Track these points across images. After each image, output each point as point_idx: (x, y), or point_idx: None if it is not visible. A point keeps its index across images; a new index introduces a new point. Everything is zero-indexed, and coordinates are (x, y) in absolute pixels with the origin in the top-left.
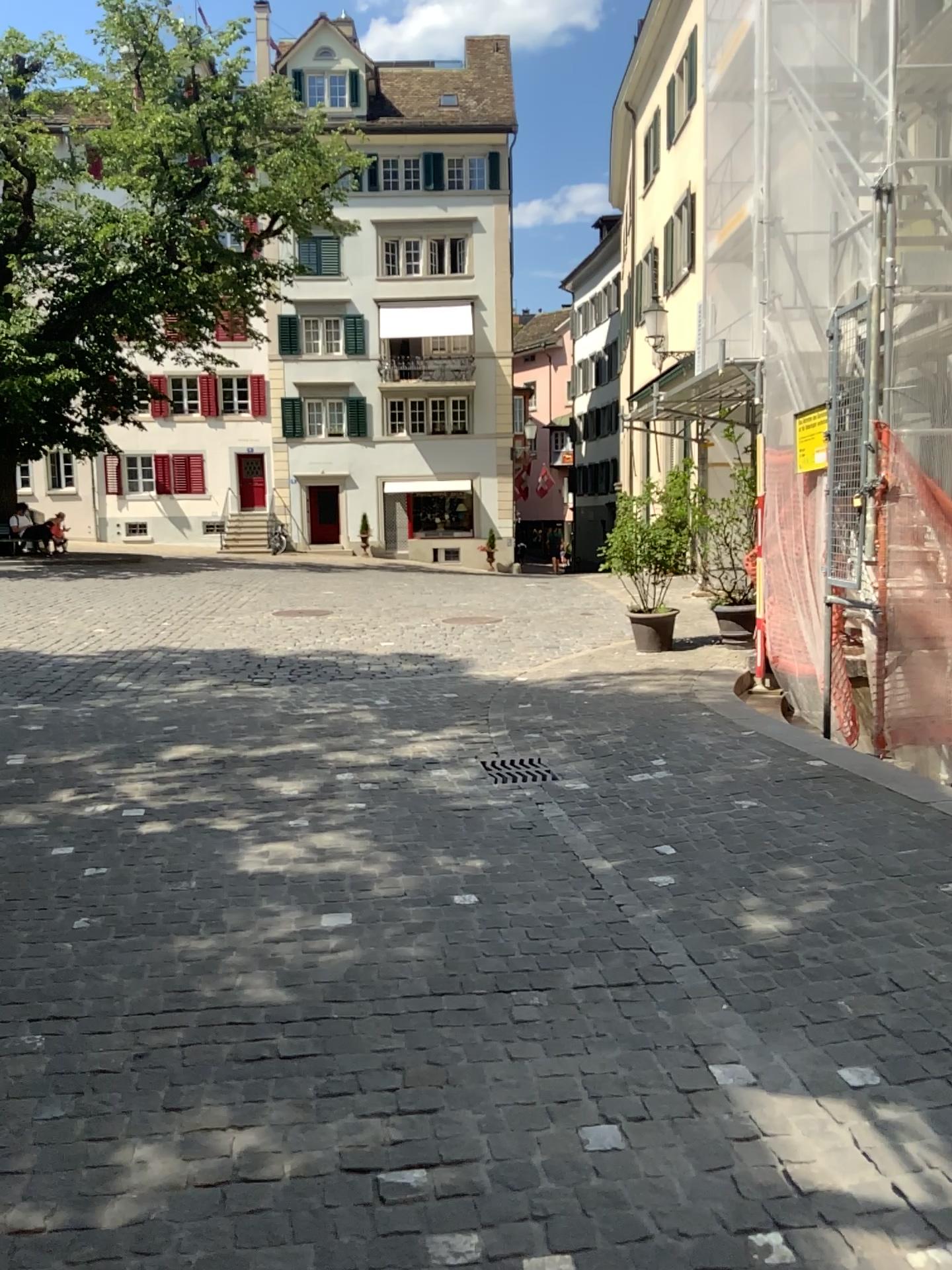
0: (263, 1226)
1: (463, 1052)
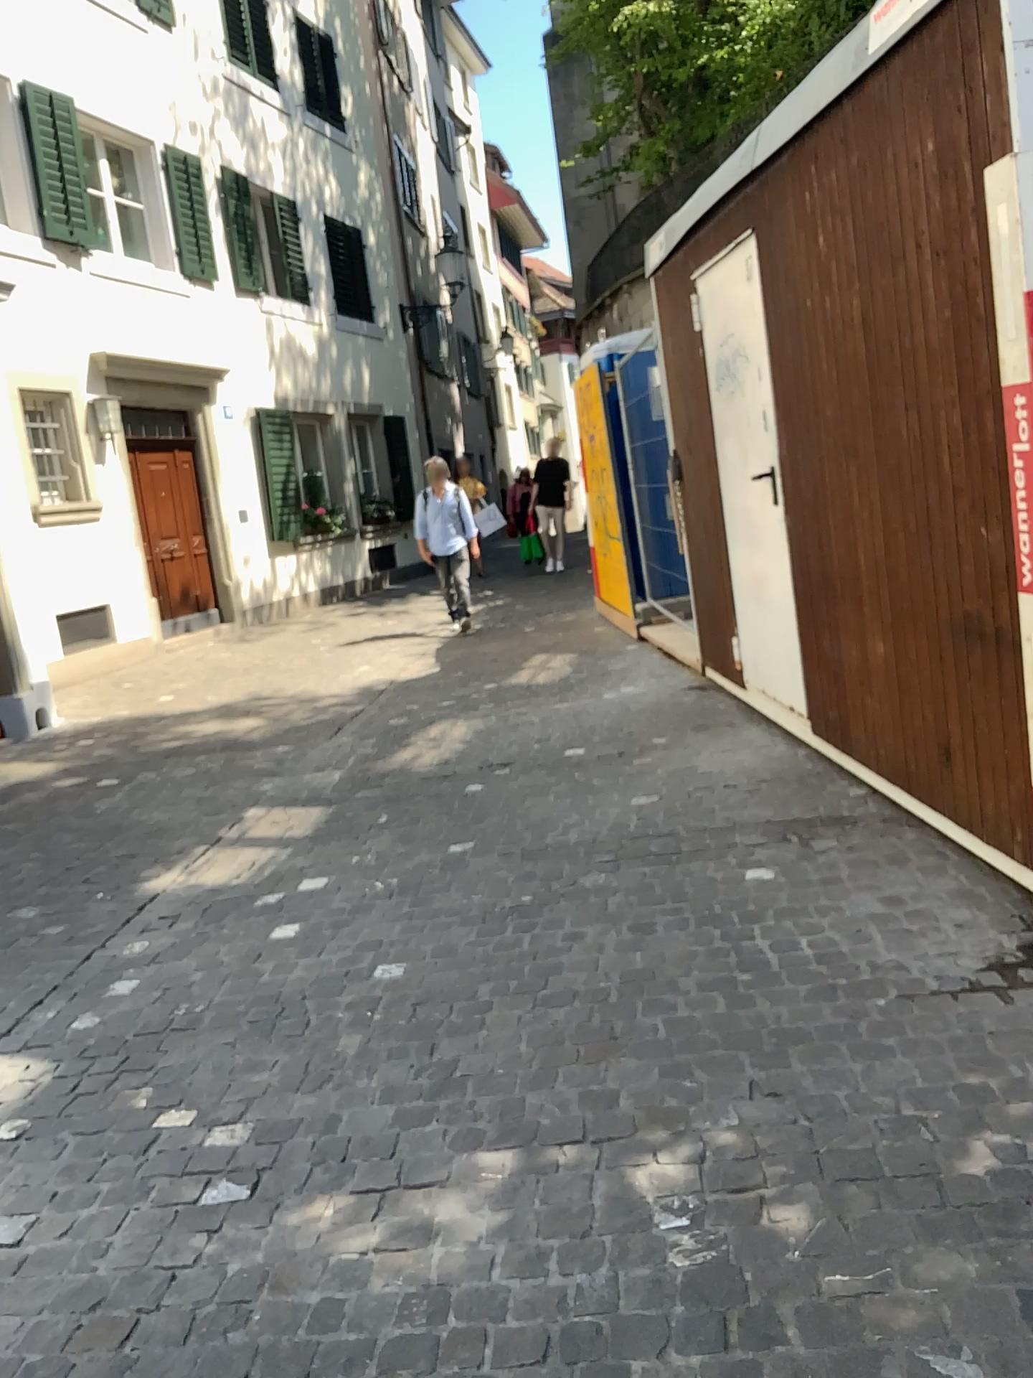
0: (370, 1146)
1: (17, 1367)
